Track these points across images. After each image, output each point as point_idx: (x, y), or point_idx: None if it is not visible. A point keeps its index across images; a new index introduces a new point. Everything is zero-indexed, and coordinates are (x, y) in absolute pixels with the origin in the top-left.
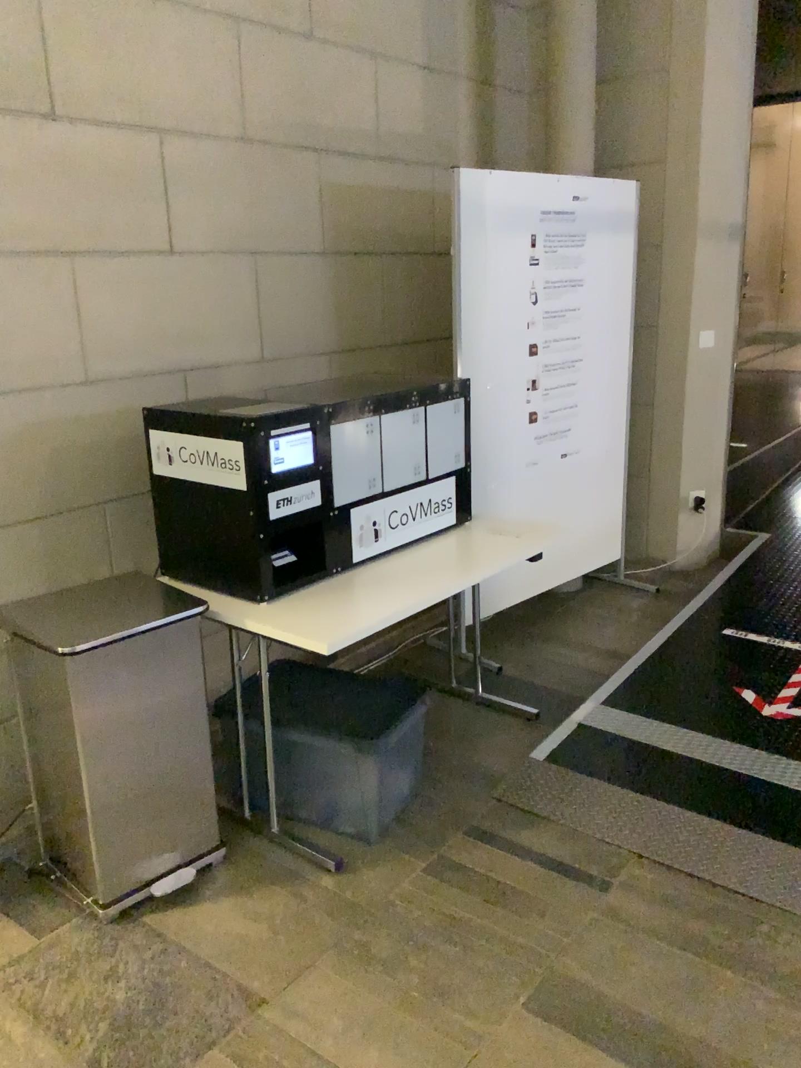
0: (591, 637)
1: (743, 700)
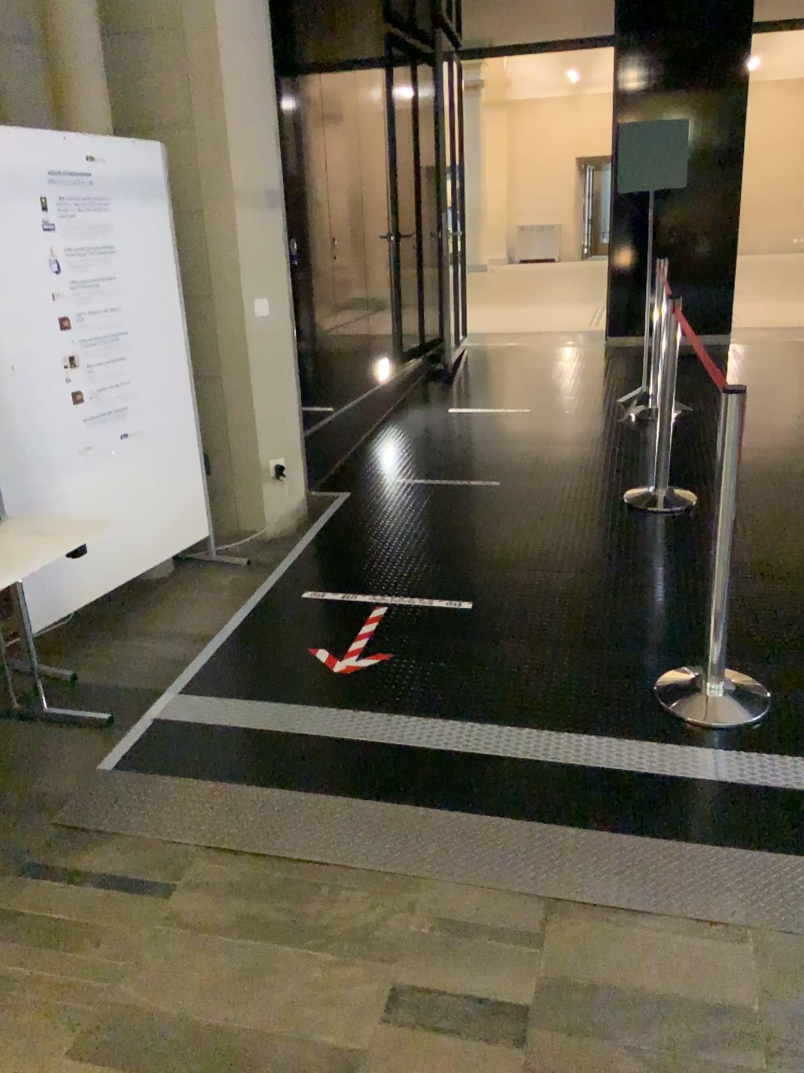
0: (185, 623)
1: (319, 667)
